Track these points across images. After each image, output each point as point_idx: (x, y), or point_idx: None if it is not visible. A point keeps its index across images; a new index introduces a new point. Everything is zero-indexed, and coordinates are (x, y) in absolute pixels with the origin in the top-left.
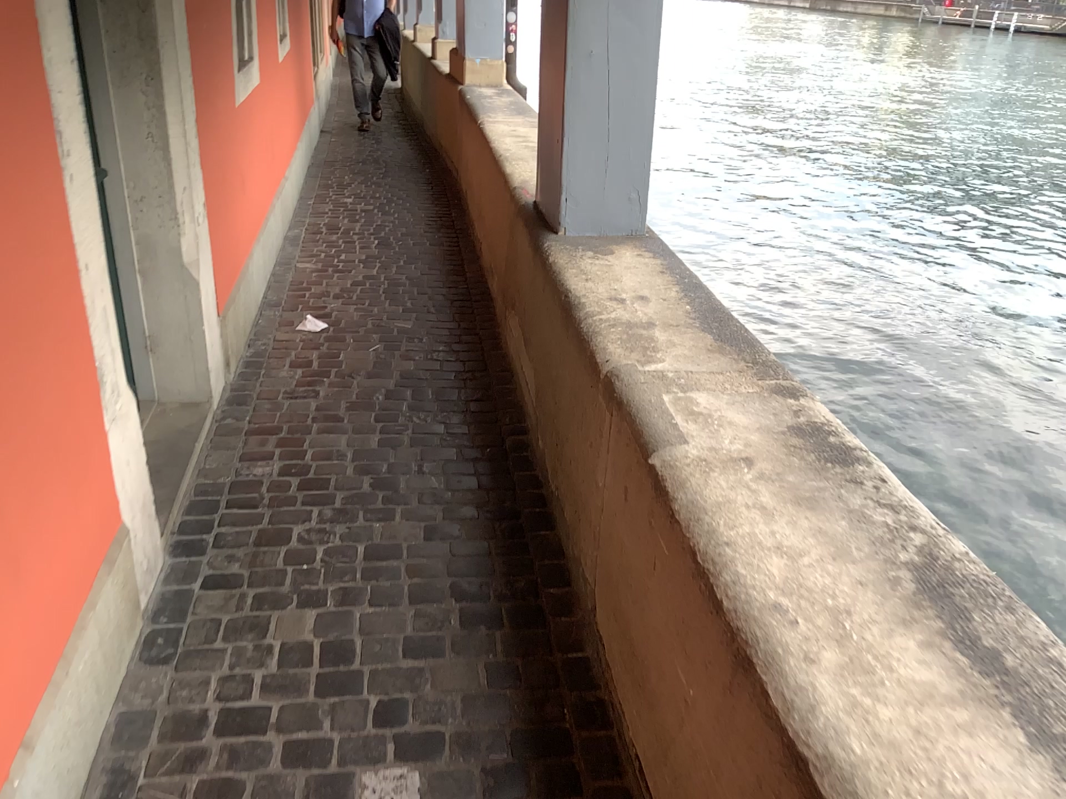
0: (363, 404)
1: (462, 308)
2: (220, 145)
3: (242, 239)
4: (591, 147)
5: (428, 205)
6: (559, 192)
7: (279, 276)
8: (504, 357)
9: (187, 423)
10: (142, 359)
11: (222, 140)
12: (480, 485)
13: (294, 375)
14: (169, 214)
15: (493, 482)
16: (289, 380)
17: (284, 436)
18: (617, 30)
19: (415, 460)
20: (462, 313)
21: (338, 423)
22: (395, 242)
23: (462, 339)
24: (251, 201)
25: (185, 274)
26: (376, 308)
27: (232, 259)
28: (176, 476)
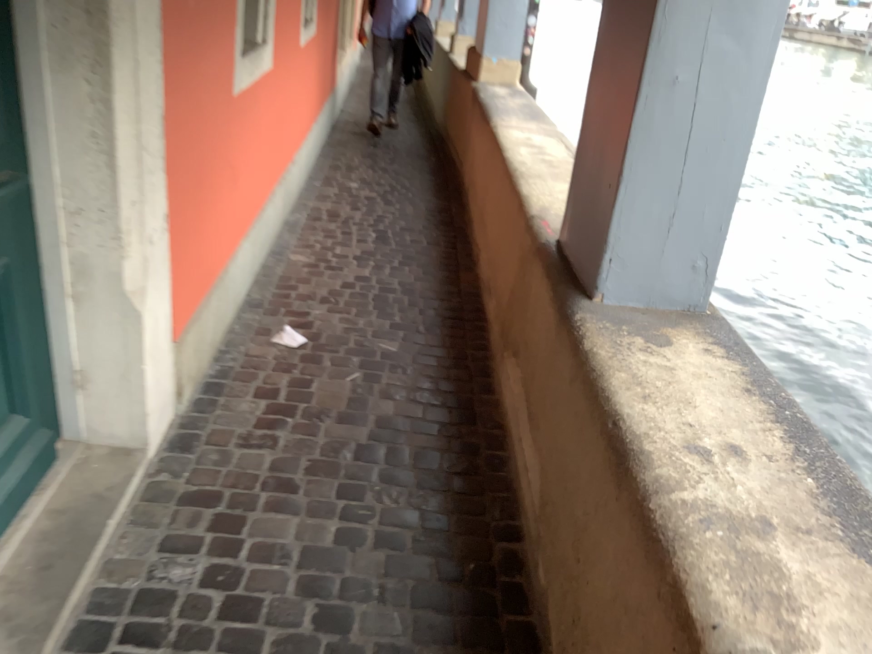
0: (326, 467)
1: (456, 332)
2: (195, 144)
3: (220, 244)
4: (653, 200)
5: (431, 198)
6: (602, 251)
7: (269, 269)
8: (497, 410)
9: (111, 479)
10: (69, 395)
11: (202, 137)
12: (458, 634)
13: (255, 411)
14: (113, 231)
15: (475, 629)
16: (249, 418)
17: (223, 510)
18: (715, 52)
19: (378, 575)
20: (455, 339)
21: (292, 496)
22: (393, 238)
23: (452, 376)
24: (239, 200)
25: (126, 302)
26: (362, 322)
27: (201, 271)
28: (69, 576)
